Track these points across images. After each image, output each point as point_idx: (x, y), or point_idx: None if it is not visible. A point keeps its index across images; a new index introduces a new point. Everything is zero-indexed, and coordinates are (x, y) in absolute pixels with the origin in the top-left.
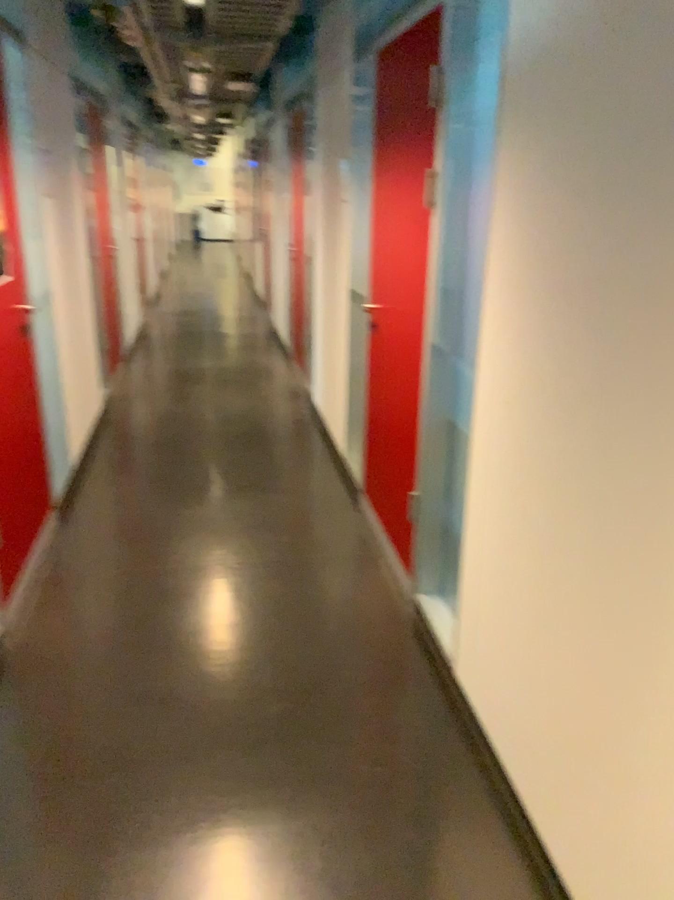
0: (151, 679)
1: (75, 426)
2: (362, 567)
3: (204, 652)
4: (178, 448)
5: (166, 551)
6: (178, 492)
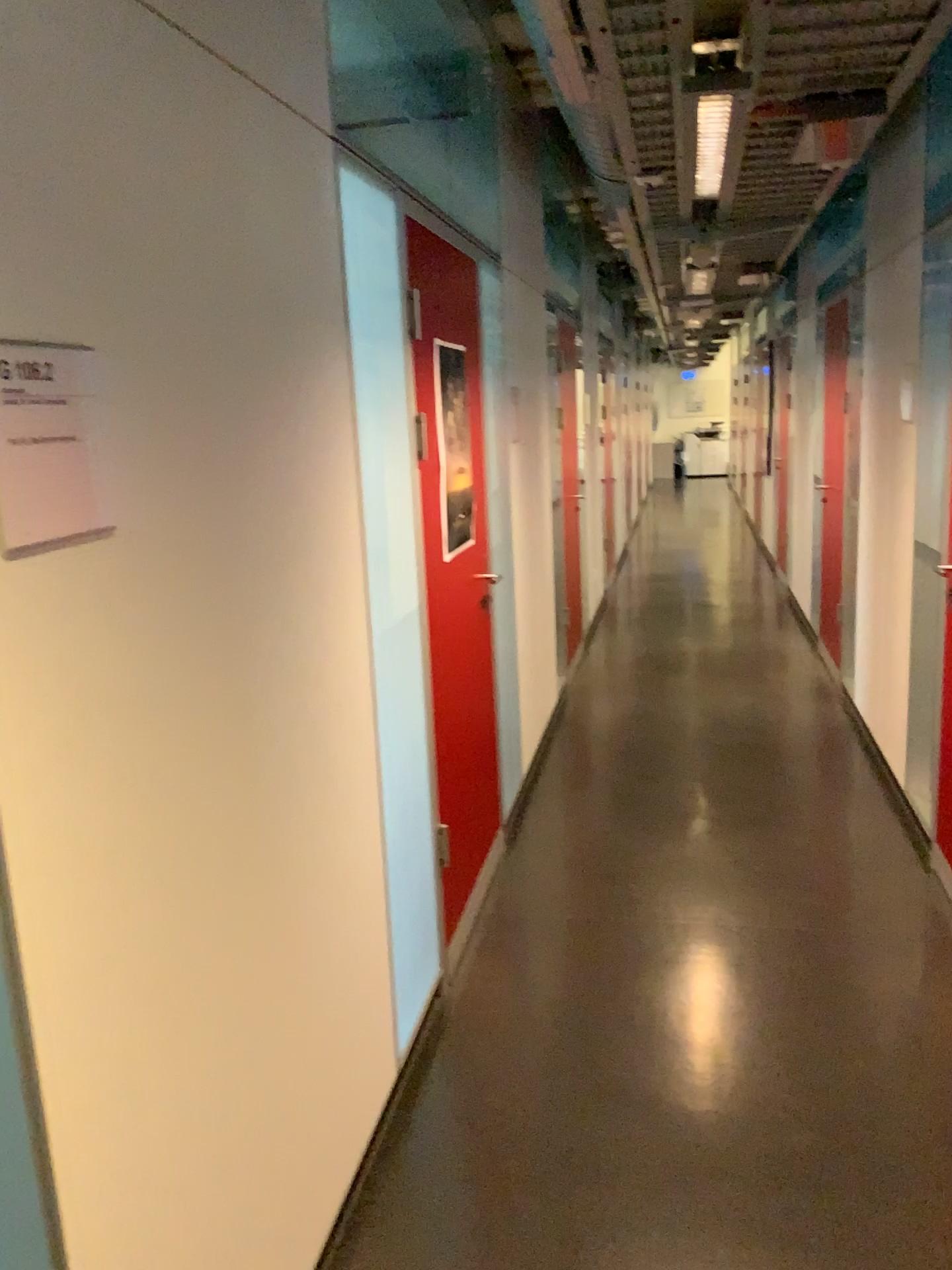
0: (626, 1069)
1: (529, 725)
2: (935, 955)
3: (698, 1044)
4: (659, 761)
5: (644, 900)
6: (658, 820)
